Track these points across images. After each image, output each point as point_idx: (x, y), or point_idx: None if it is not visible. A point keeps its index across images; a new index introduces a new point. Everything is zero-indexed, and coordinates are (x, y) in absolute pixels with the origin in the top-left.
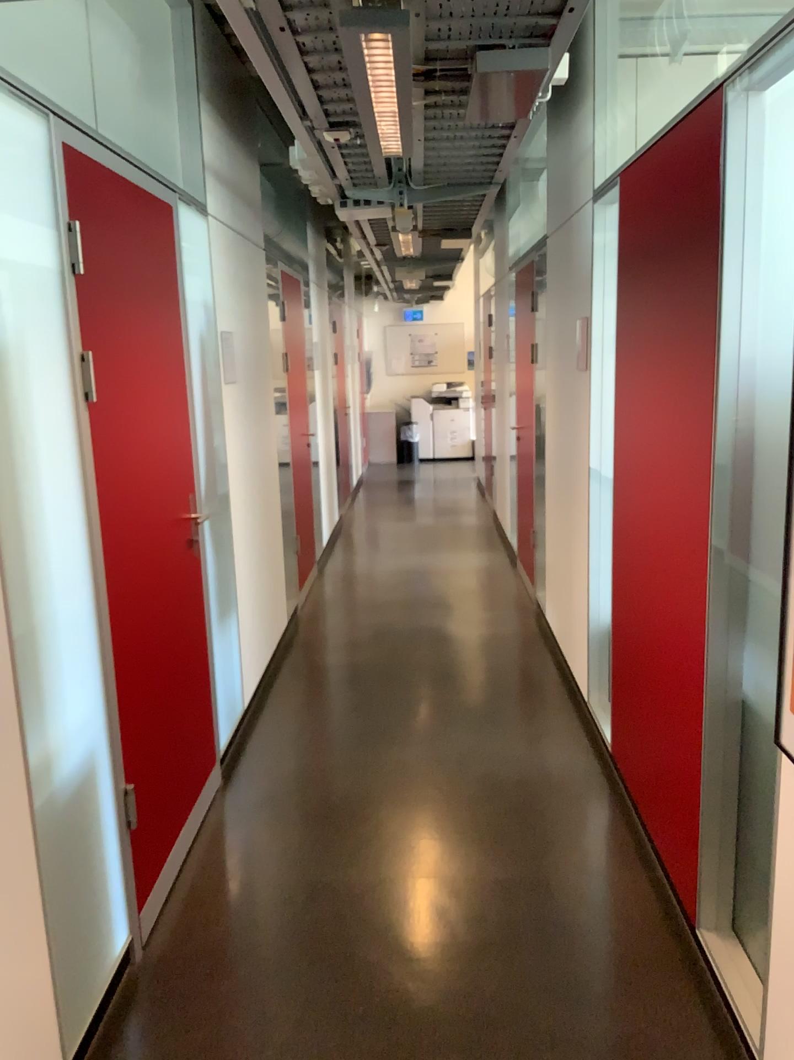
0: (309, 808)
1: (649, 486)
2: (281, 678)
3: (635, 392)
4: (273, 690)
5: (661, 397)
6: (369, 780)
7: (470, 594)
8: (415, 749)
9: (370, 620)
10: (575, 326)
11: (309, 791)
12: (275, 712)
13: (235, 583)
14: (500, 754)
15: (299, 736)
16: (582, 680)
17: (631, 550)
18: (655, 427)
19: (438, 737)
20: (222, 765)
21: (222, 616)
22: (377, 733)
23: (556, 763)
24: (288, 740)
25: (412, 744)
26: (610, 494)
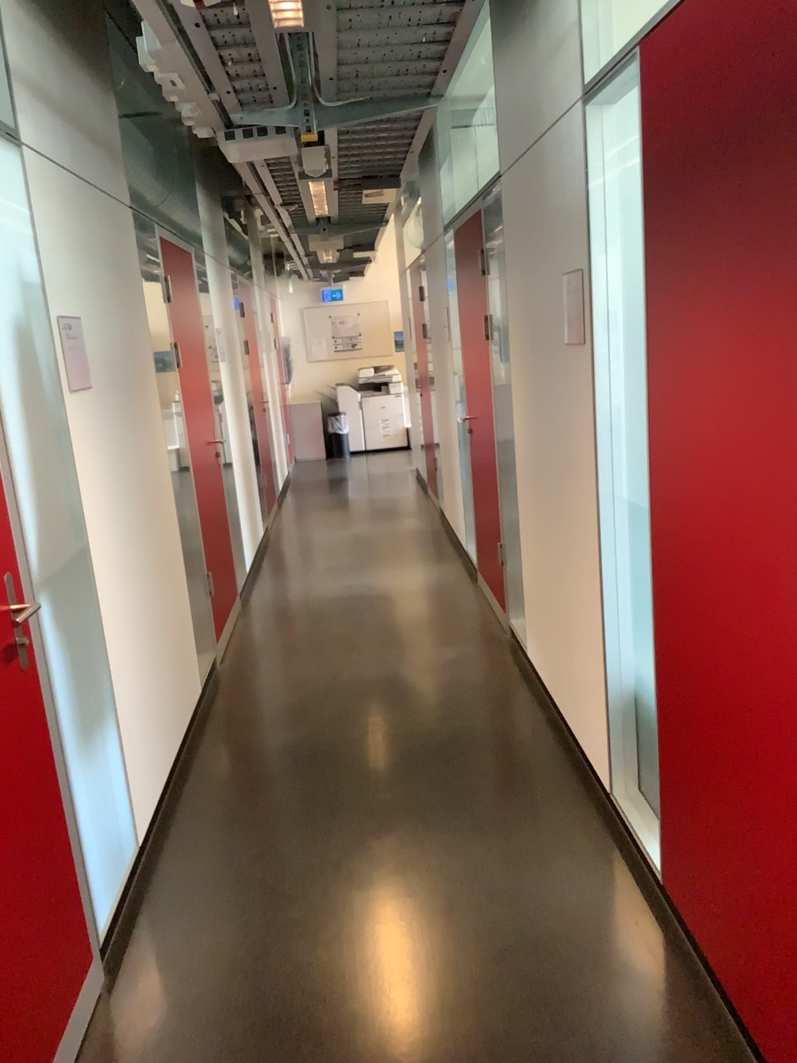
0: (235, 1027)
1: (740, 524)
2: (195, 775)
3: (704, 374)
4: (185, 797)
5: (768, 382)
6: (324, 958)
7: (428, 625)
8: (384, 888)
9: (308, 672)
10: (560, 284)
11: (234, 991)
12: (186, 837)
13: (111, 676)
14: (503, 890)
15: (221, 879)
16: (596, 757)
17: (703, 616)
18: (752, 431)
19: (413, 865)
20: (104, 955)
21: (90, 733)
22: (328, 865)
23: (584, 899)
24: (205, 887)
25: (379, 881)
26: (639, 521)
